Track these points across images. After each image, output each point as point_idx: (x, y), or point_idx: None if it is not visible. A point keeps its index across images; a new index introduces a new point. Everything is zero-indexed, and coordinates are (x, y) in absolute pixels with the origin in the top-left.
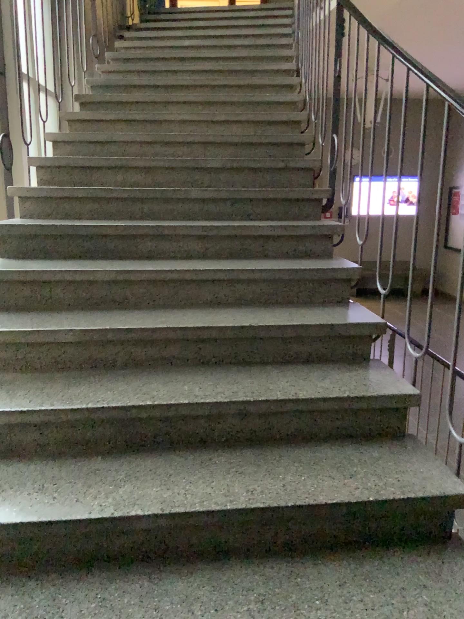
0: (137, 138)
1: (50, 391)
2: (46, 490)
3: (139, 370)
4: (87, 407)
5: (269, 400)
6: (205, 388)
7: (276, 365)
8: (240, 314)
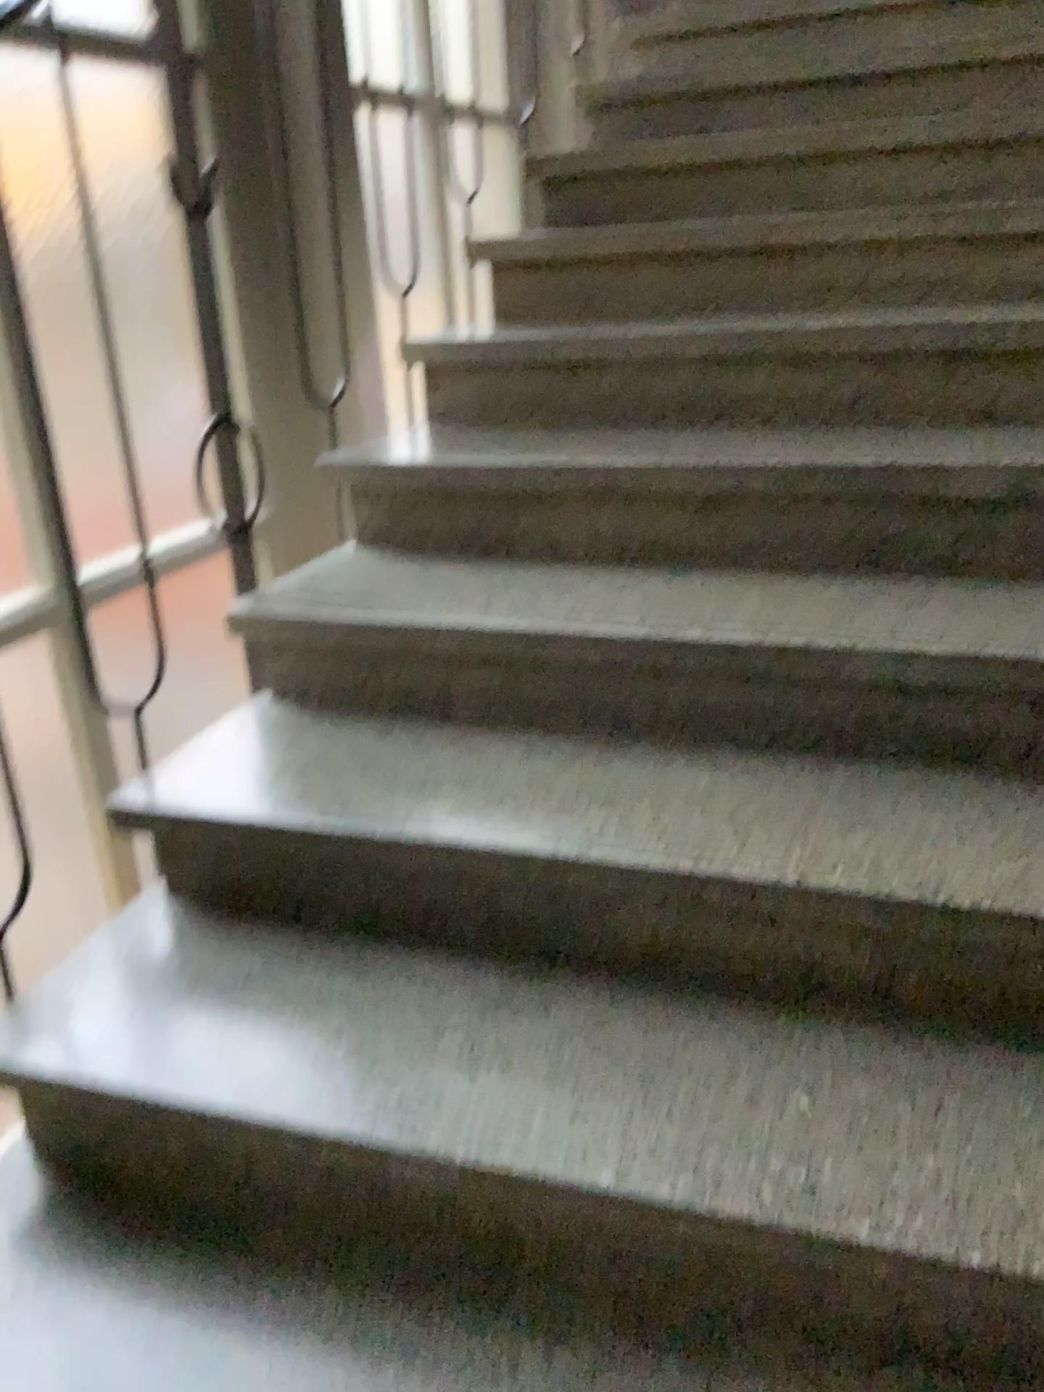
0: (694, 341)
1: None
2: None
3: None
4: None
5: None
6: None
7: None
8: None
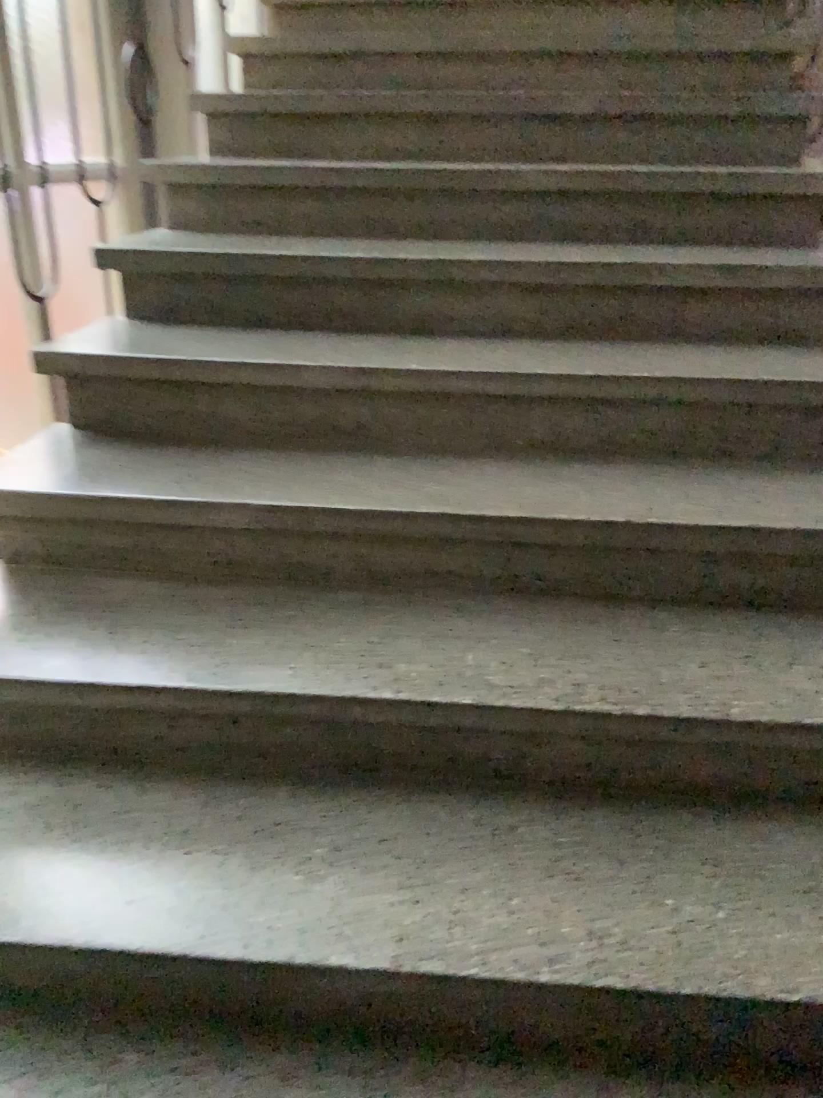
0: (411, 45)
1: (193, 633)
2: (165, 863)
3: (377, 594)
4: (258, 687)
5: (655, 713)
6: (514, 658)
7: (675, 606)
8: (604, 481)
